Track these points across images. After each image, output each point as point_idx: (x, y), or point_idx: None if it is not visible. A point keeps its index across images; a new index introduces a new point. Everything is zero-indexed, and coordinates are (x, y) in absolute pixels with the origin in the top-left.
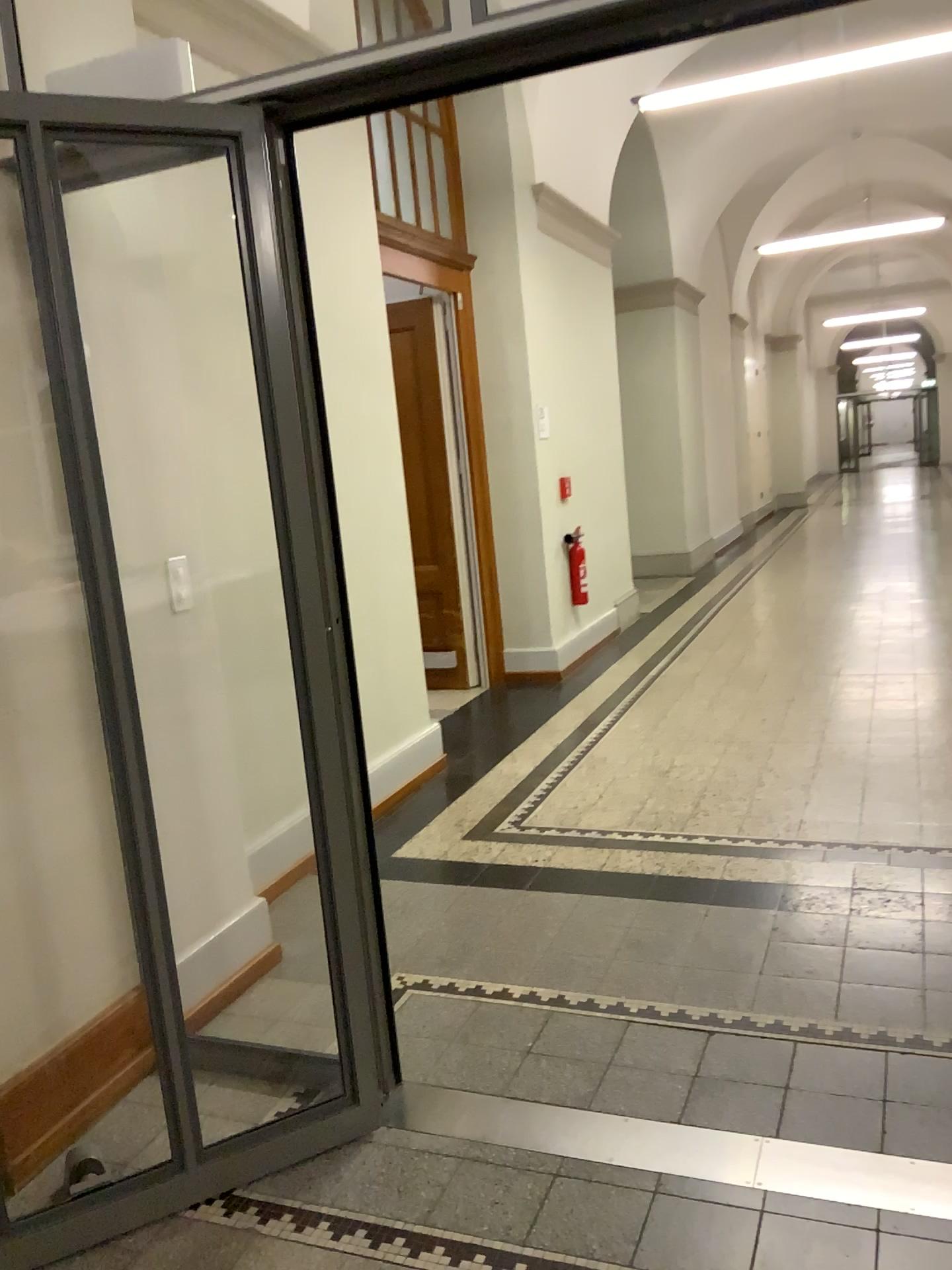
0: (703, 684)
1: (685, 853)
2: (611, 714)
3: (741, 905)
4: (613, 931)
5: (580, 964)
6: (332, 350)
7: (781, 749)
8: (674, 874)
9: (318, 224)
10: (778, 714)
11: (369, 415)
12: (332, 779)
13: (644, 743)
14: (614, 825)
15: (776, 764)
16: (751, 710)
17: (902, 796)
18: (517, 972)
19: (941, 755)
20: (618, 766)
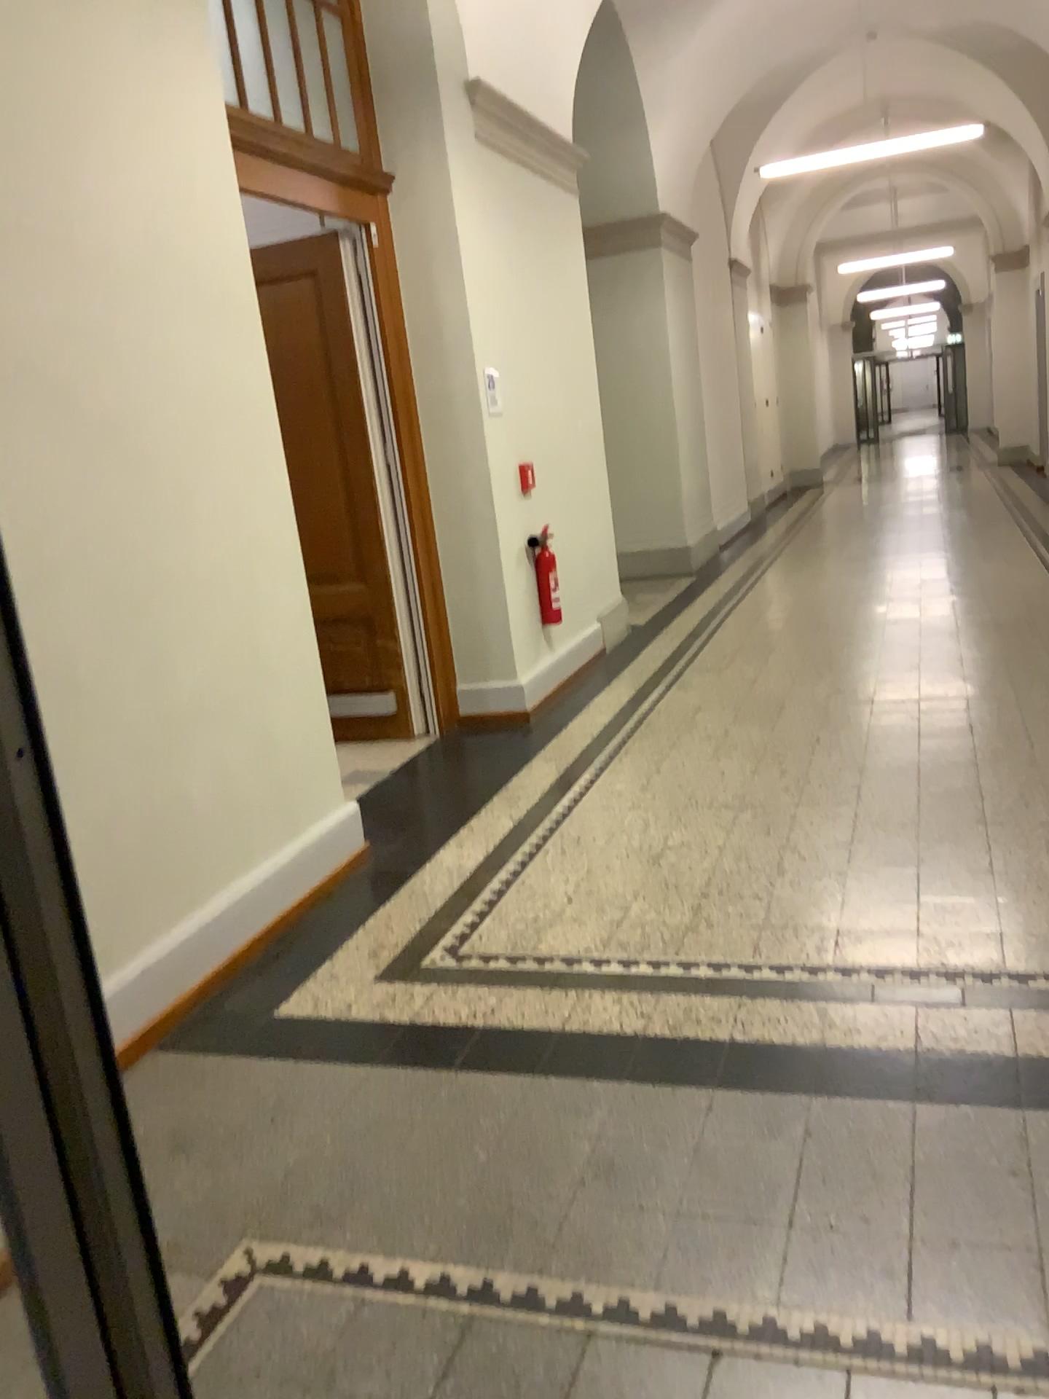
0: (705, 724)
1: (682, 1003)
2: (589, 771)
3: (762, 1099)
4: (574, 1154)
5: (520, 1225)
6: (159, 295)
7: (808, 822)
8: (666, 1042)
9: (128, 110)
10: (802, 766)
11: (224, 388)
12: (11, 1057)
13: (630, 816)
14: (584, 954)
15: (803, 846)
16: (767, 763)
17: (975, 893)
18: (426, 1242)
19: (1021, 826)
20: (594, 854)
